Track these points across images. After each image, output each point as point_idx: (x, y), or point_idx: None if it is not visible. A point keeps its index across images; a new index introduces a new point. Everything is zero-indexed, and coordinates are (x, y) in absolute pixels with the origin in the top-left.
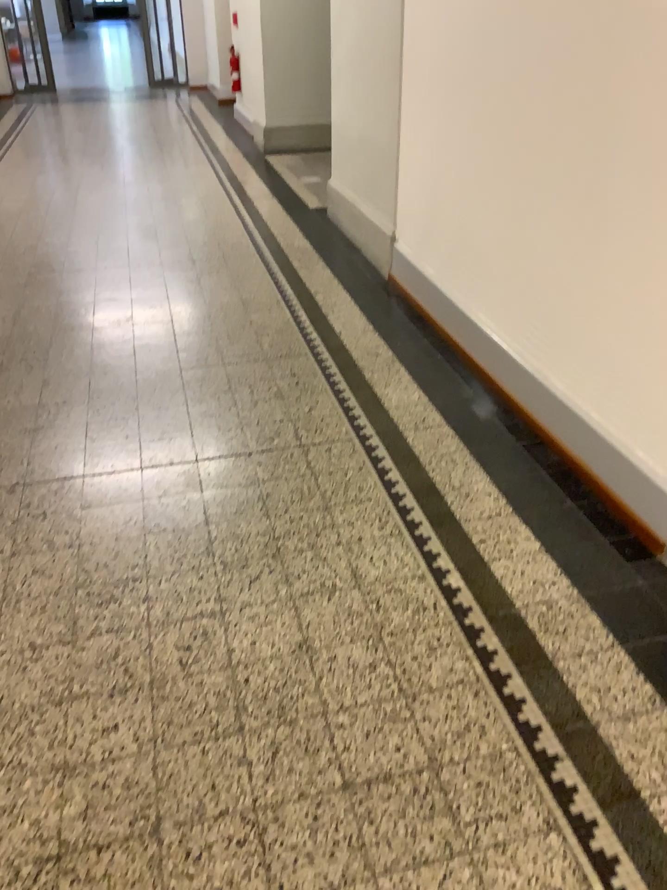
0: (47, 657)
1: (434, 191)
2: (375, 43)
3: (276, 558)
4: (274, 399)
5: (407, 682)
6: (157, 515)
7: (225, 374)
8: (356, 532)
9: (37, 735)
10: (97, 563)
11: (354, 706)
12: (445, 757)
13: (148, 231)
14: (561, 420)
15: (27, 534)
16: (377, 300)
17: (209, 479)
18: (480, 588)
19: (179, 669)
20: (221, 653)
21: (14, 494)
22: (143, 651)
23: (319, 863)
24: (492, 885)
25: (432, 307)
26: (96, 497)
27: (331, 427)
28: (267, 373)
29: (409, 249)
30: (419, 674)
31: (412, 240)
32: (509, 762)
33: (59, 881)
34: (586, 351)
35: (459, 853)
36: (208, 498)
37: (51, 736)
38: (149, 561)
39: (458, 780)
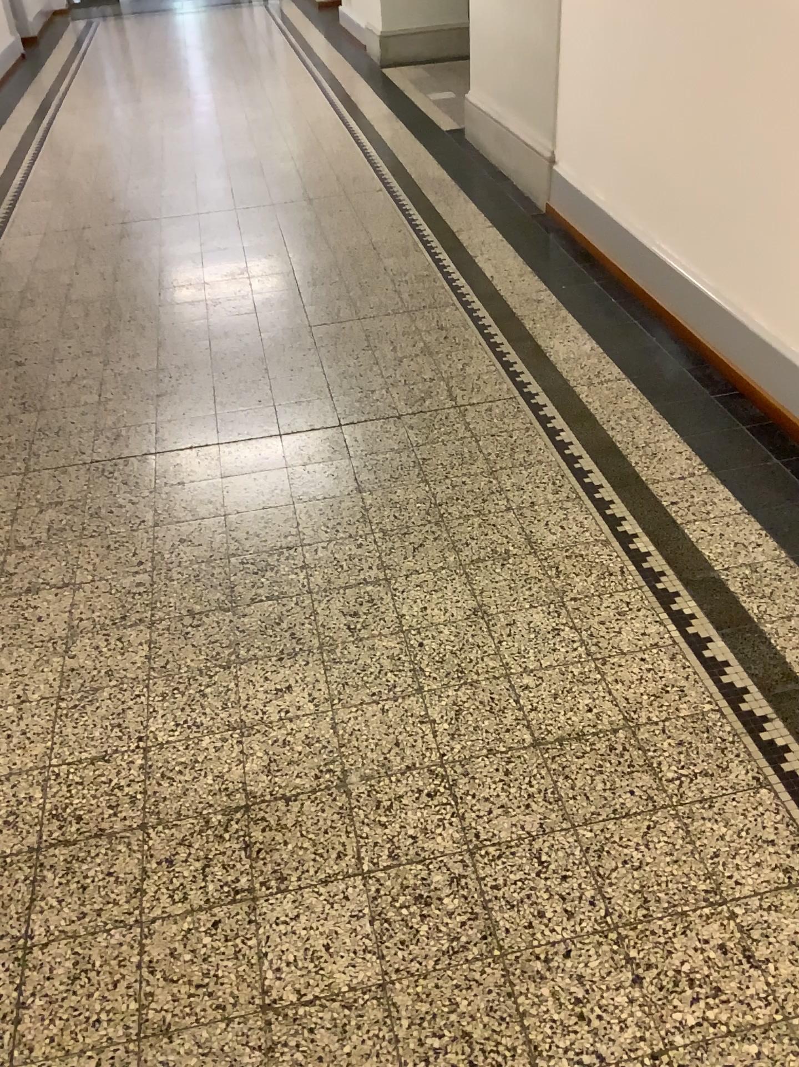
0: (207, 625)
1: (605, 98)
2: None
3: (441, 524)
4: (421, 354)
5: (597, 646)
6: (304, 482)
7: (363, 329)
8: (528, 496)
9: (207, 698)
10: (245, 532)
11: (541, 669)
12: (643, 718)
13: (253, 168)
14: (765, 365)
15: (166, 504)
16: (534, 238)
17: (357, 443)
18: (673, 550)
19: (348, 635)
20: (391, 619)
21: (144, 464)
22: (308, 618)
23: (516, 814)
24: (699, 835)
25: (602, 244)
26: (234, 465)
27: (490, 384)
28: (411, 326)
29: (572, 173)
30: (609, 638)
31: (576, 162)
32: (713, 722)
33: (251, 829)
34: (798, 279)
35: (663, 807)
36: (358, 463)
37: (222, 700)
38: (302, 529)
39: (659, 739)
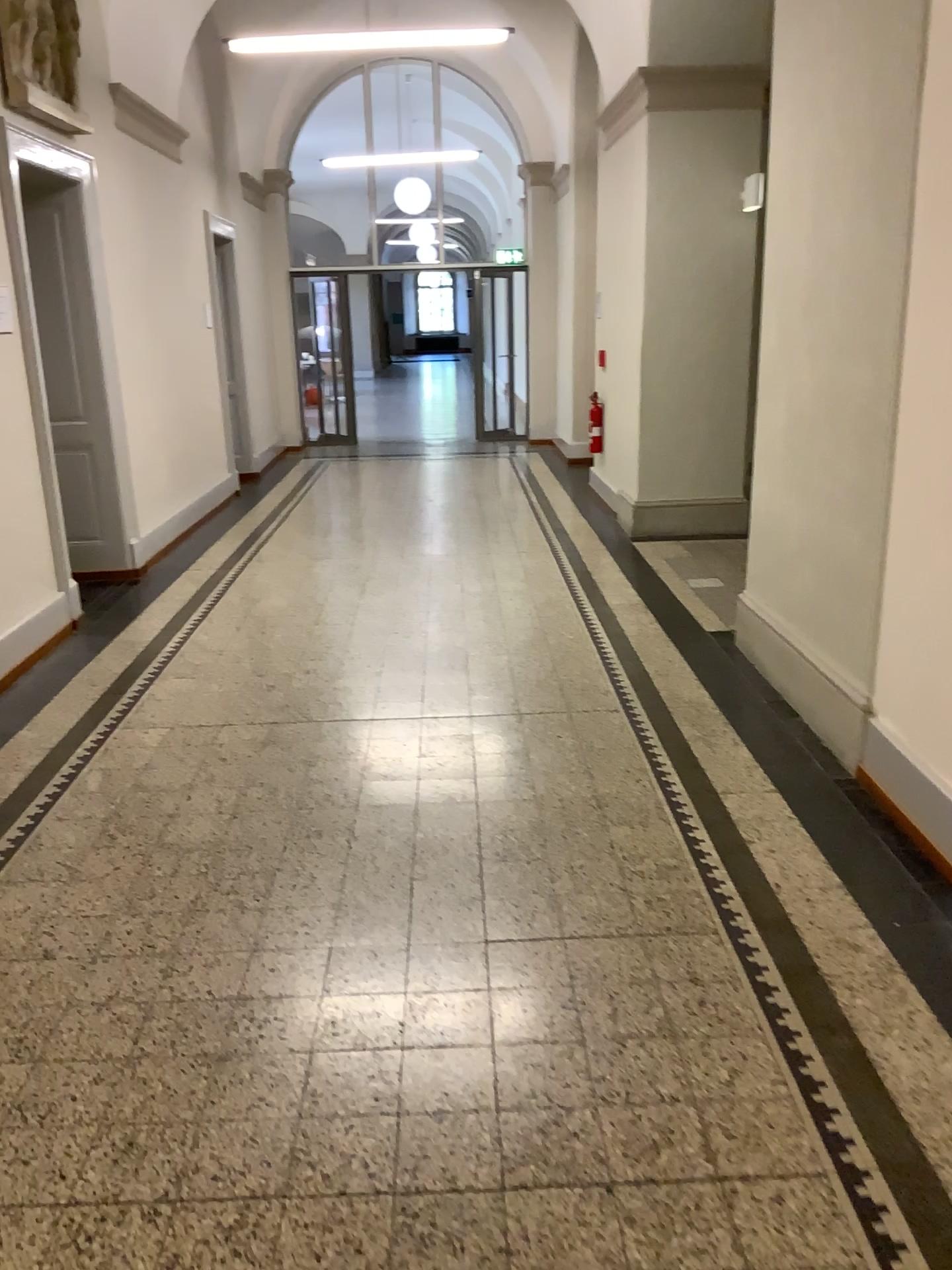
0: None
1: None
2: (846, 403)
3: None
4: (659, 1037)
5: None
6: None
7: (568, 963)
8: None
9: None
10: None
11: None
12: None
13: (456, 659)
14: None
15: None
16: (842, 821)
17: (527, 1248)
18: None
19: None
20: None
21: (151, 1224)
22: None
23: None
24: None
25: None
26: (299, 1264)
27: (778, 1131)
28: (646, 970)
29: (901, 734)
30: None
31: (908, 721)
32: None
33: None
34: None
35: None
36: None
37: None
38: None
39: None
